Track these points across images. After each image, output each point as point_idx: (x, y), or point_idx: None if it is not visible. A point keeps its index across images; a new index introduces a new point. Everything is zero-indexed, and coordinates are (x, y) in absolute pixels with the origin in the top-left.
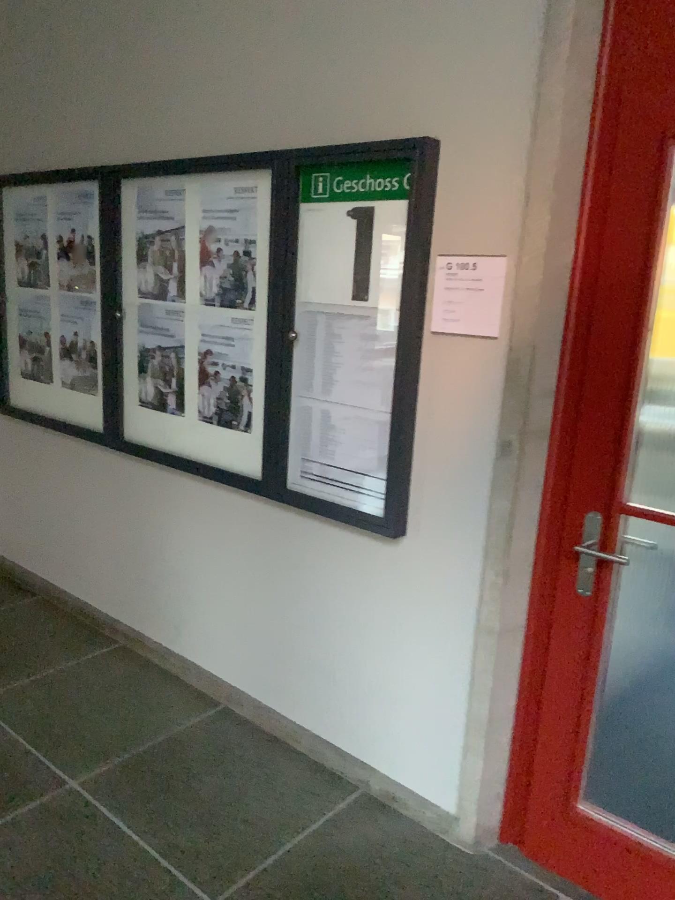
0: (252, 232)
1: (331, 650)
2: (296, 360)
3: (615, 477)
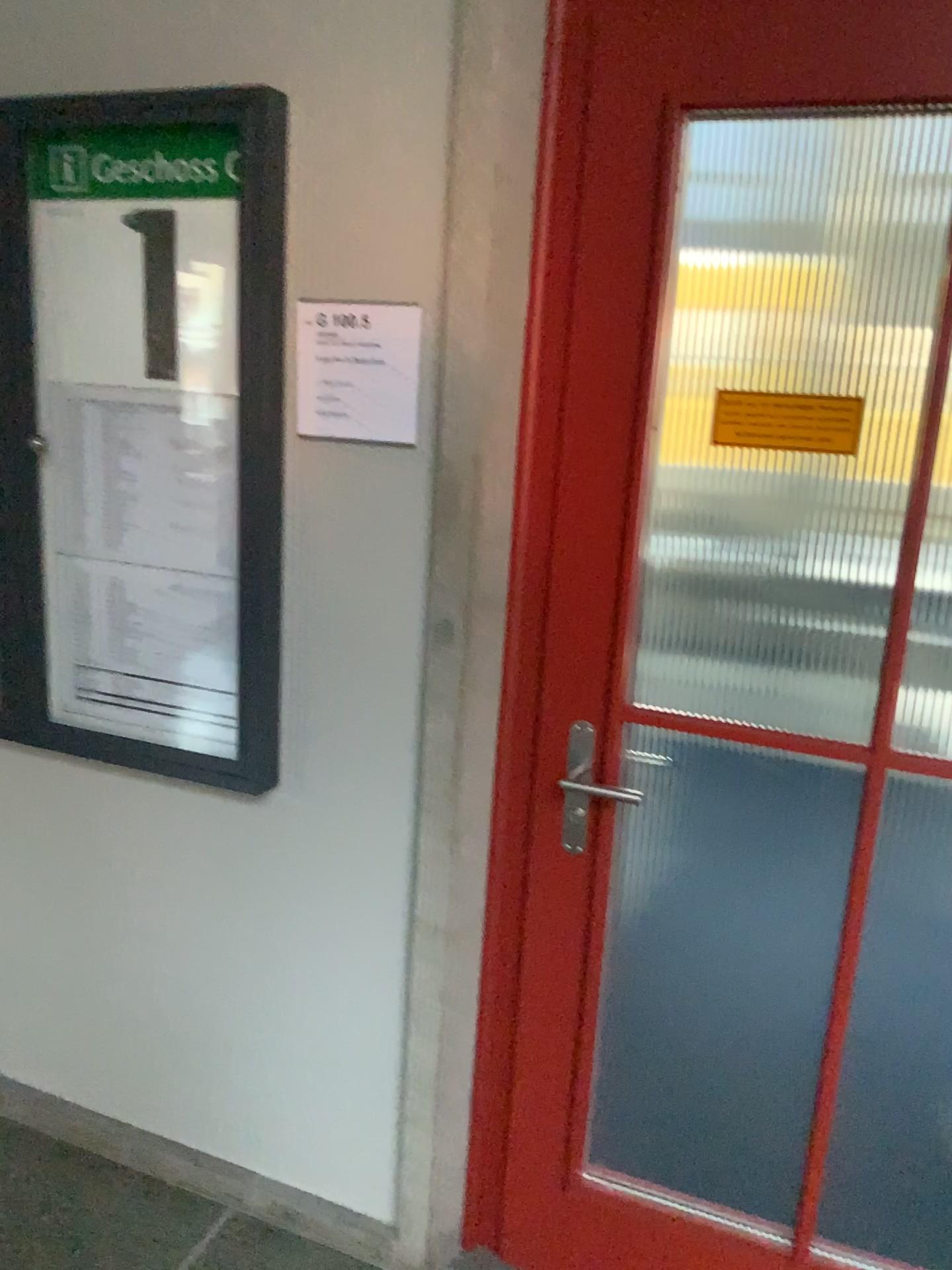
0: None
1: (158, 986)
2: (49, 490)
3: (616, 663)
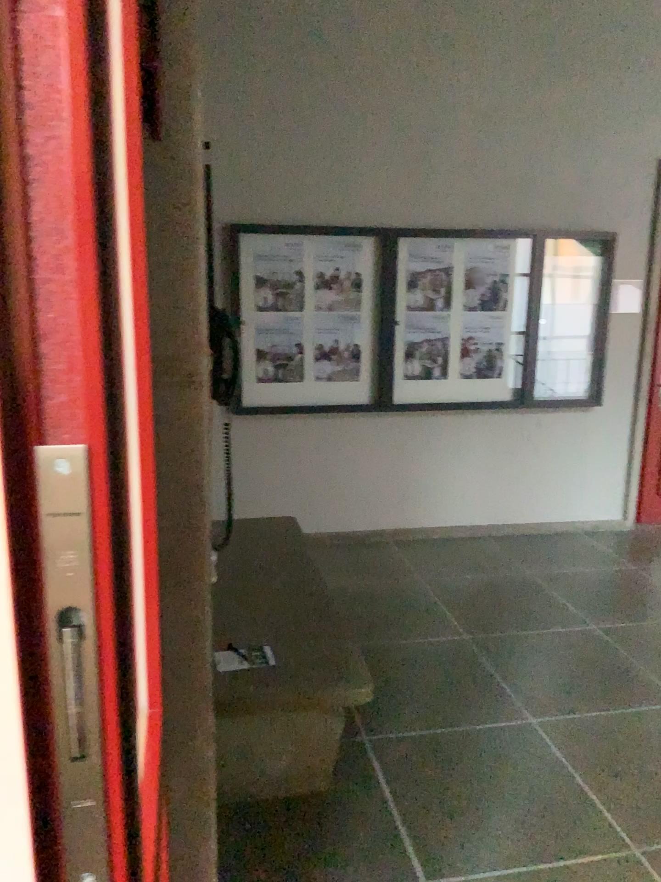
0: (503, 270)
1: (556, 475)
2: (533, 334)
3: None
